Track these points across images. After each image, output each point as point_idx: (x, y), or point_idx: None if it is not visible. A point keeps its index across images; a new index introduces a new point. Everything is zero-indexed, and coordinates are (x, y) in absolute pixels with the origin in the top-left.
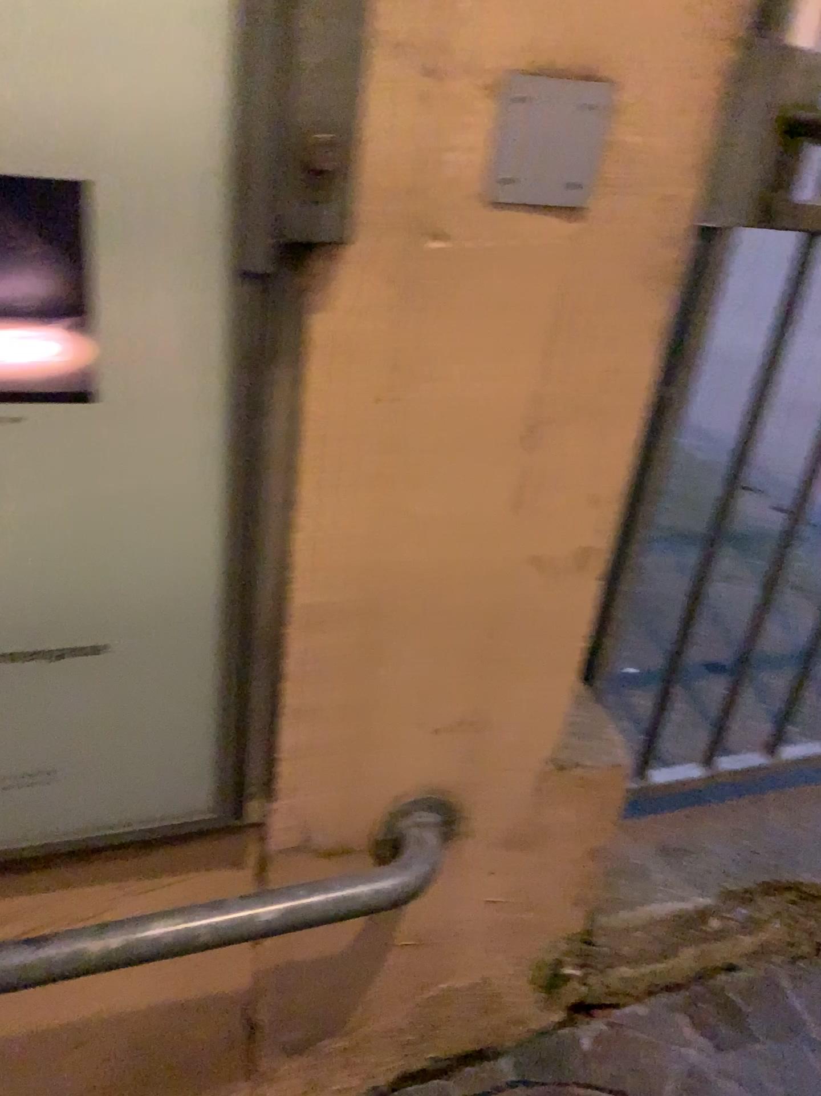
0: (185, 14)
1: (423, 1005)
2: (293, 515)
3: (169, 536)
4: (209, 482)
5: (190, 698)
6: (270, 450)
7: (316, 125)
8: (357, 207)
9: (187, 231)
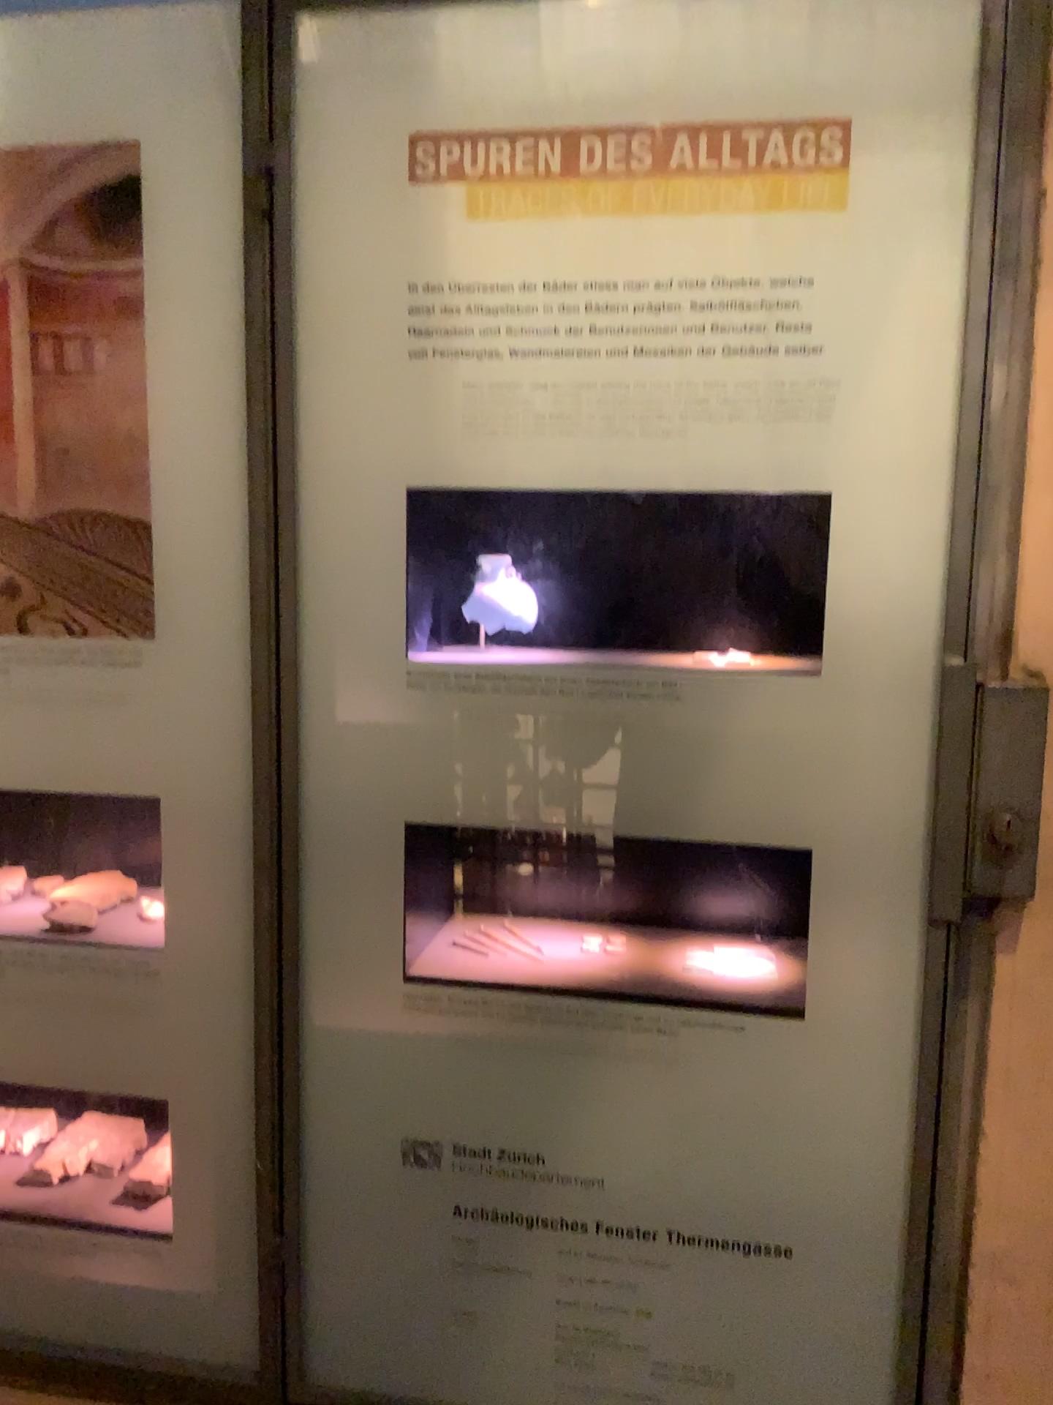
0: (894, 731)
1: None
2: (980, 1147)
3: (857, 1149)
4: (897, 1101)
5: (867, 1329)
6: (957, 1078)
7: (1001, 803)
8: (1040, 866)
9: (888, 884)
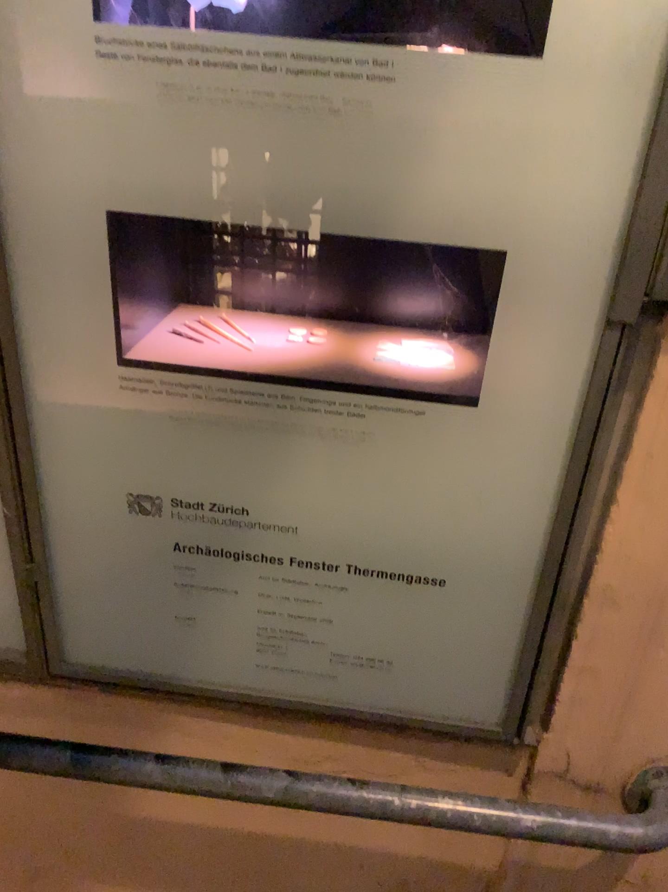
0: (606, 128)
1: None
2: (611, 510)
3: (509, 510)
4: (548, 475)
5: (498, 634)
6: (602, 457)
7: None
8: None
9: (573, 287)
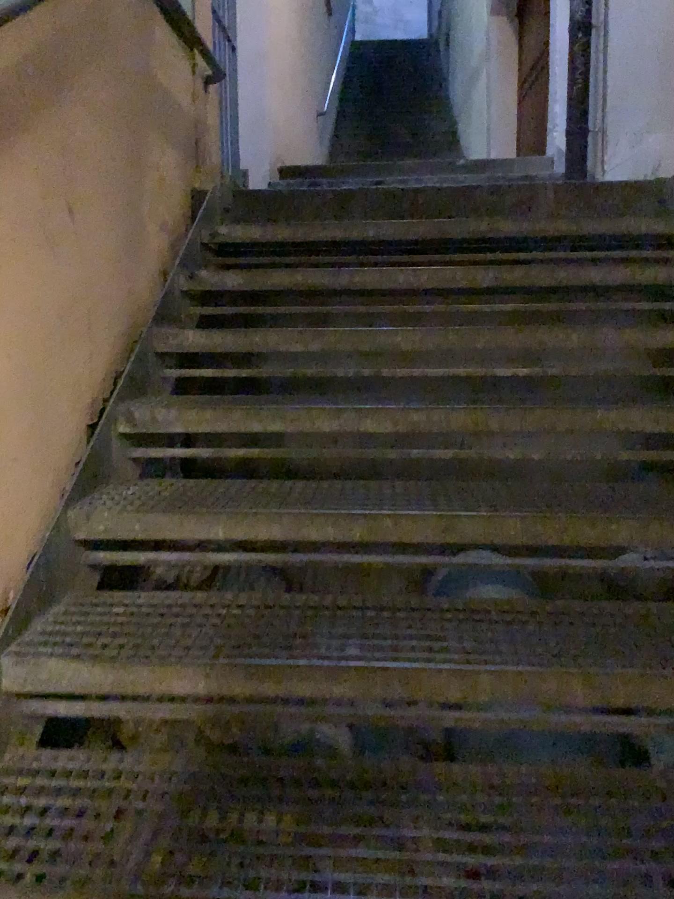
0: None
1: (211, 167)
2: None
3: None
4: None
5: None
6: None
7: None
8: None
9: None
